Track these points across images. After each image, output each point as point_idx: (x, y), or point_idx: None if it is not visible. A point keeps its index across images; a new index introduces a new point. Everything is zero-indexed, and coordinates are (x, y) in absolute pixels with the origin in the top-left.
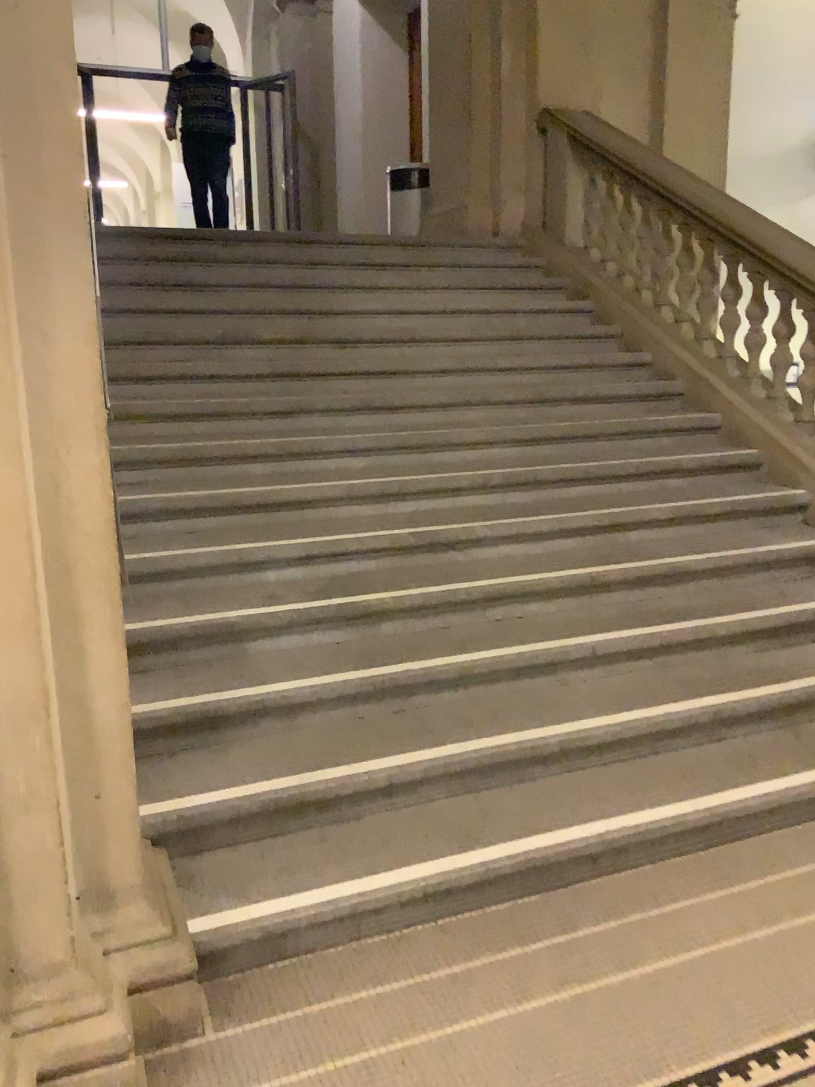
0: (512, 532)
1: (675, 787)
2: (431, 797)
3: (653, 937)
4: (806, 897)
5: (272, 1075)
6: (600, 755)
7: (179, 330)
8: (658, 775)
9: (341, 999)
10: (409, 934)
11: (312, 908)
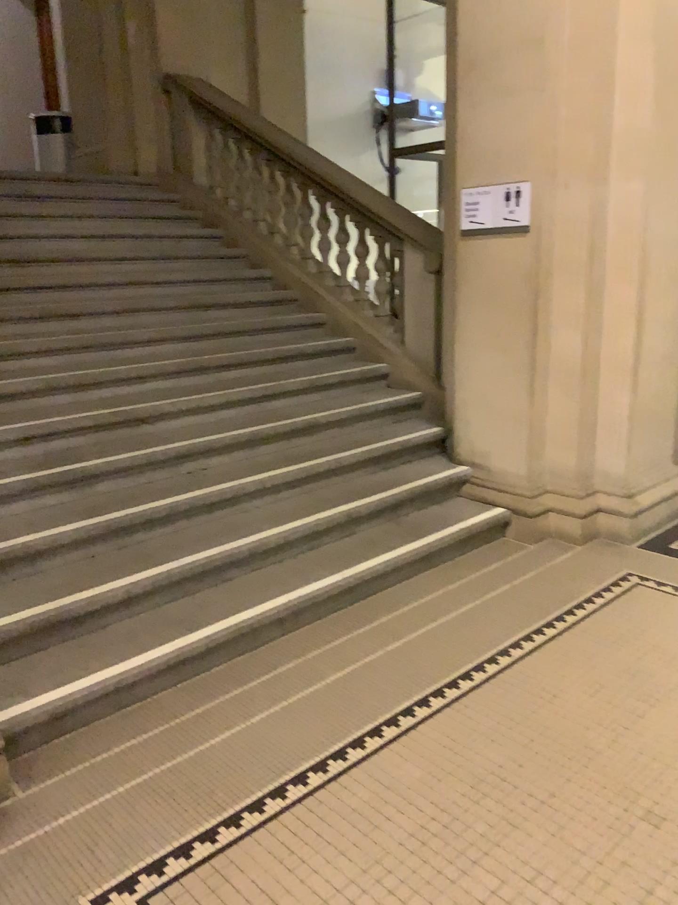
0: (187, 407)
1: (328, 569)
2: (157, 603)
3: (327, 665)
4: (417, 623)
5: (77, 807)
6: (275, 556)
7: None
8: (316, 564)
9: (117, 749)
10: (158, 699)
11: (83, 692)
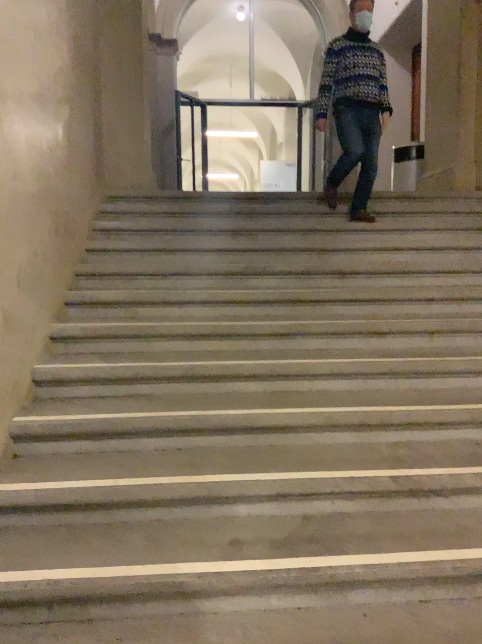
0: None
1: None
2: None
3: None
4: None
5: None
6: None
7: (210, 263)
8: None
9: None
10: None
11: None
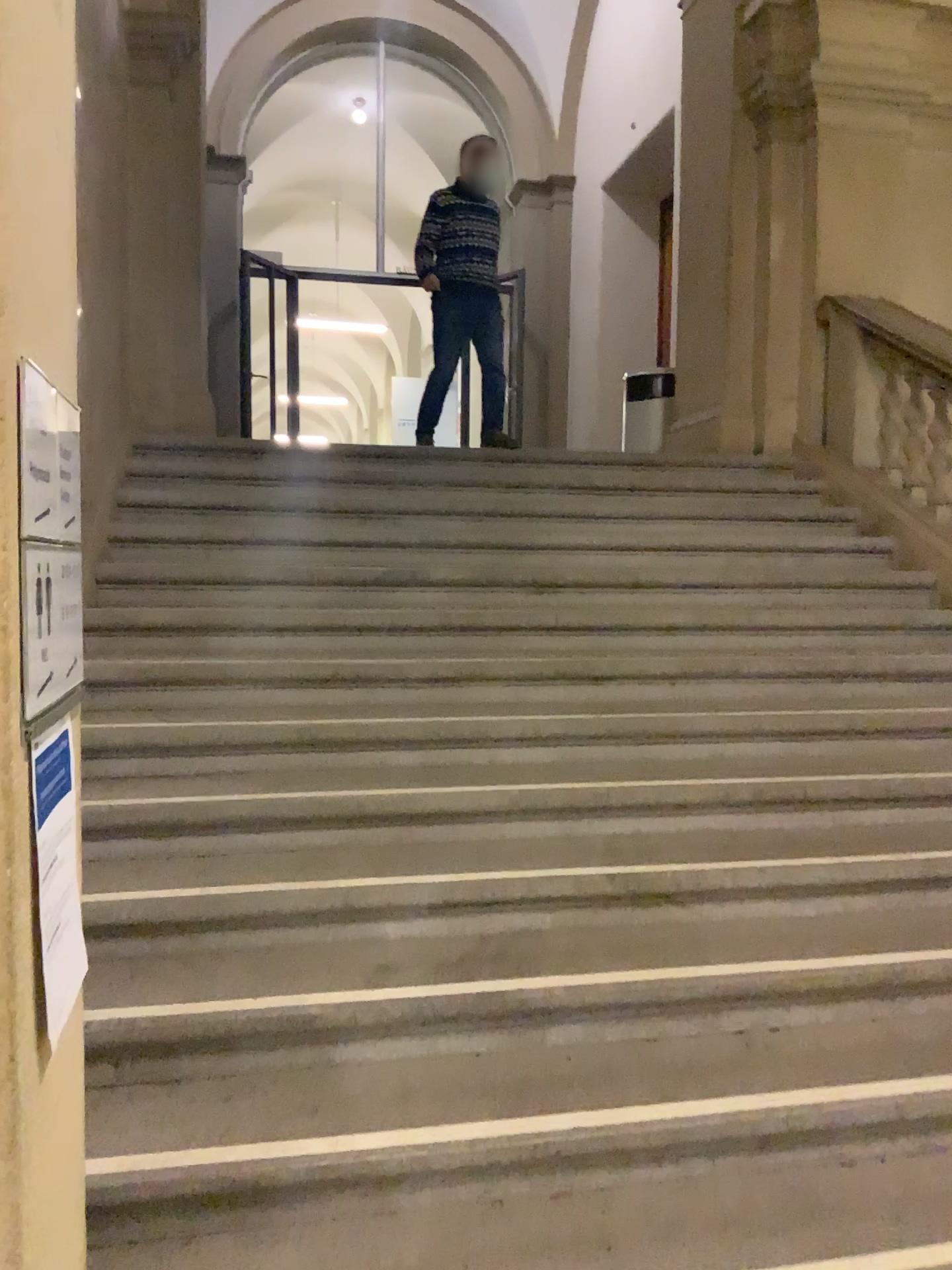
0: (765, 881)
1: None
2: None
3: None
4: None
5: None
6: None
7: (327, 566)
8: None
9: None
10: None
11: None
